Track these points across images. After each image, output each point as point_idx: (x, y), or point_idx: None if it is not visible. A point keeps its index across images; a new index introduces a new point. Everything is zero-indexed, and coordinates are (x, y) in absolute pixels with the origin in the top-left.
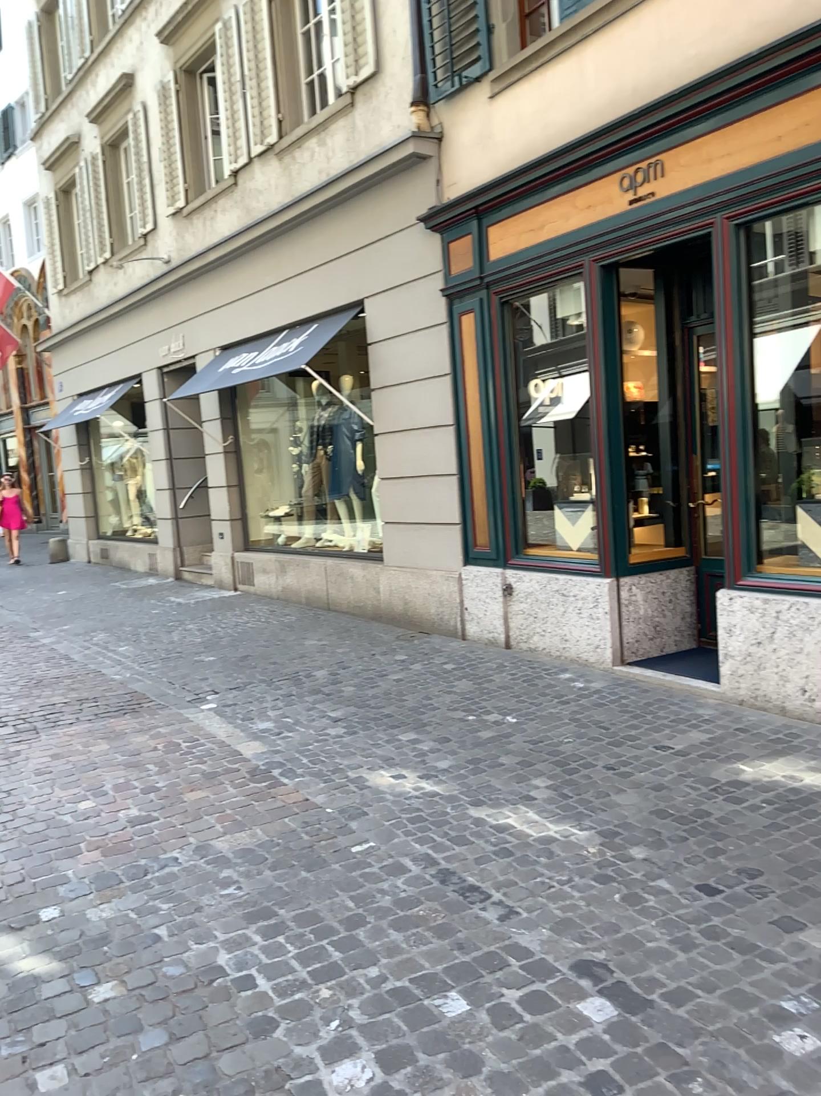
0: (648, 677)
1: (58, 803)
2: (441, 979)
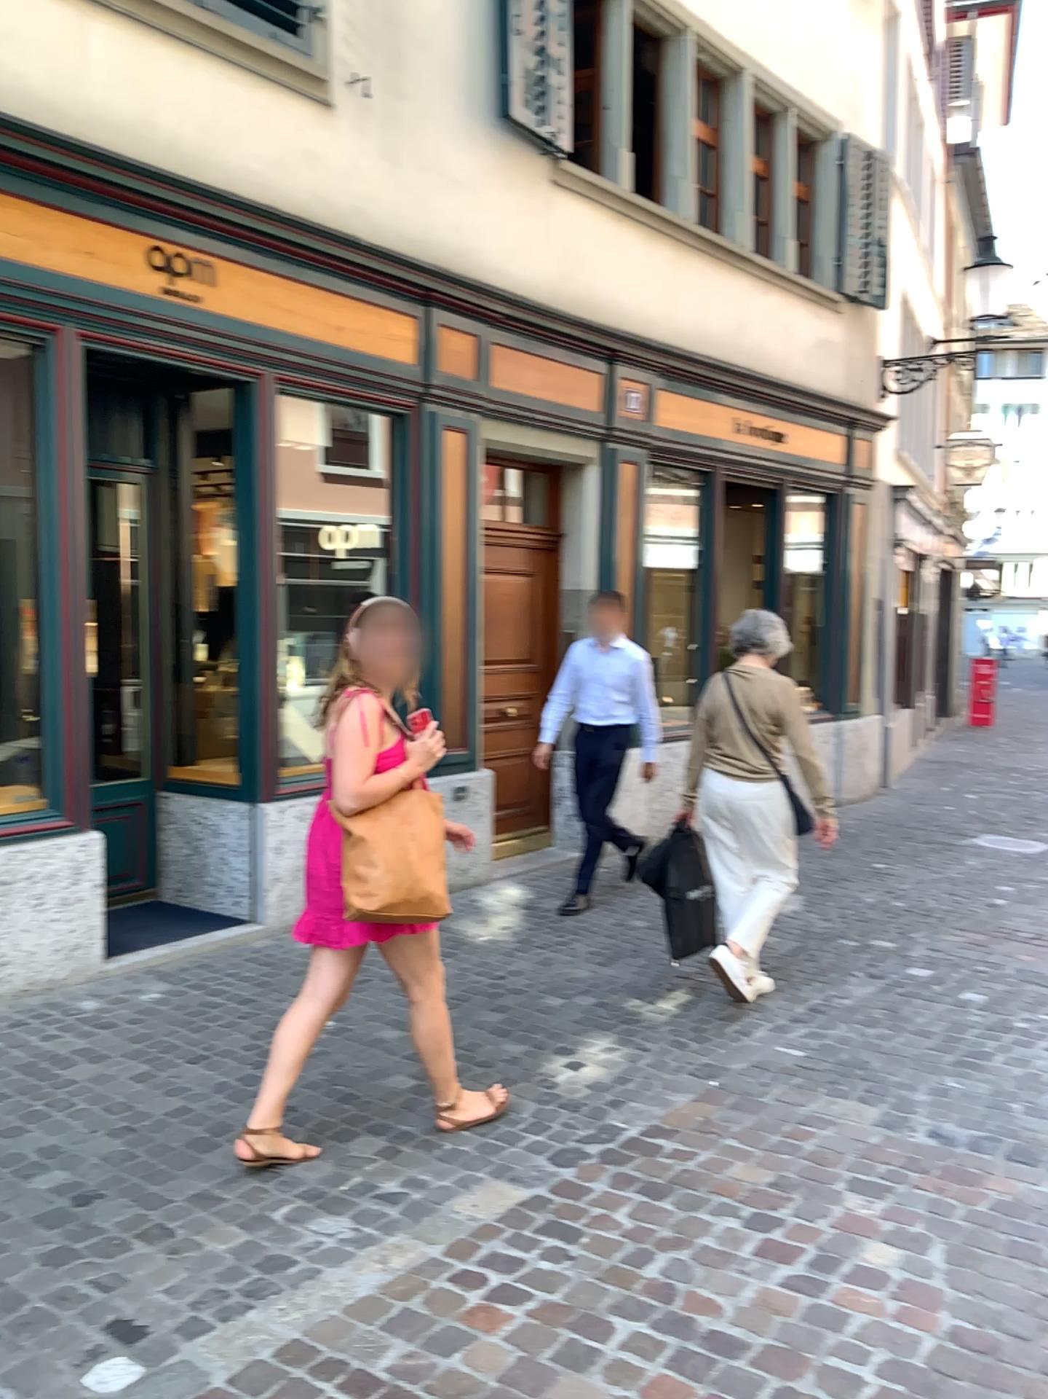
0: (173, 954)
1: (906, 1285)
2: (956, 993)
